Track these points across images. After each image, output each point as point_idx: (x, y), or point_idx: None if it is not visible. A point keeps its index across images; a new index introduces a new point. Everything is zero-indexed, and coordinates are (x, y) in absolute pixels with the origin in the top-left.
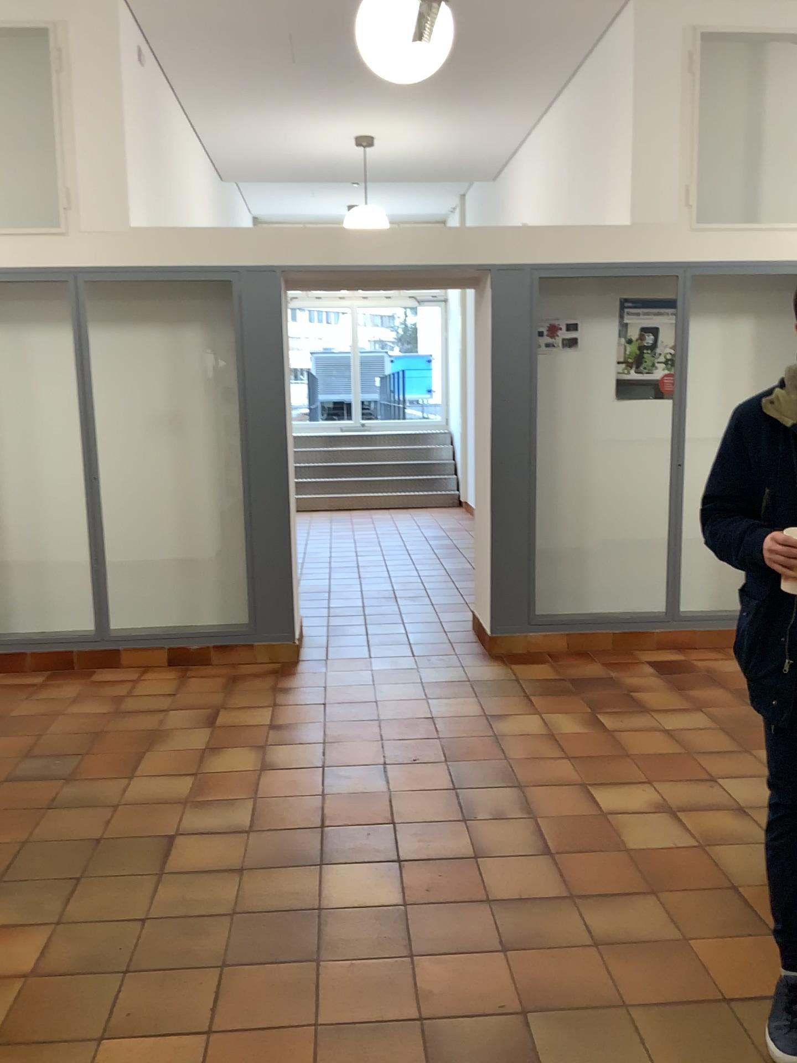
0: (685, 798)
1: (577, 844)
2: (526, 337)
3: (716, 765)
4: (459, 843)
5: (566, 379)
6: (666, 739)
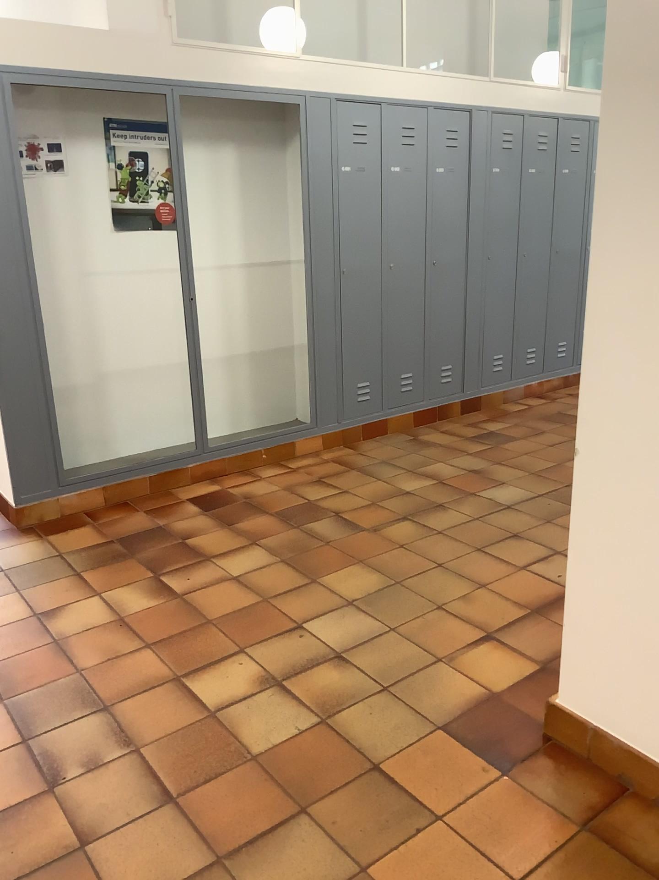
0: (286, 663)
1: (199, 775)
2: (5, 158)
3: (298, 610)
4: (52, 833)
5: (58, 210)
6: (241, 592)
